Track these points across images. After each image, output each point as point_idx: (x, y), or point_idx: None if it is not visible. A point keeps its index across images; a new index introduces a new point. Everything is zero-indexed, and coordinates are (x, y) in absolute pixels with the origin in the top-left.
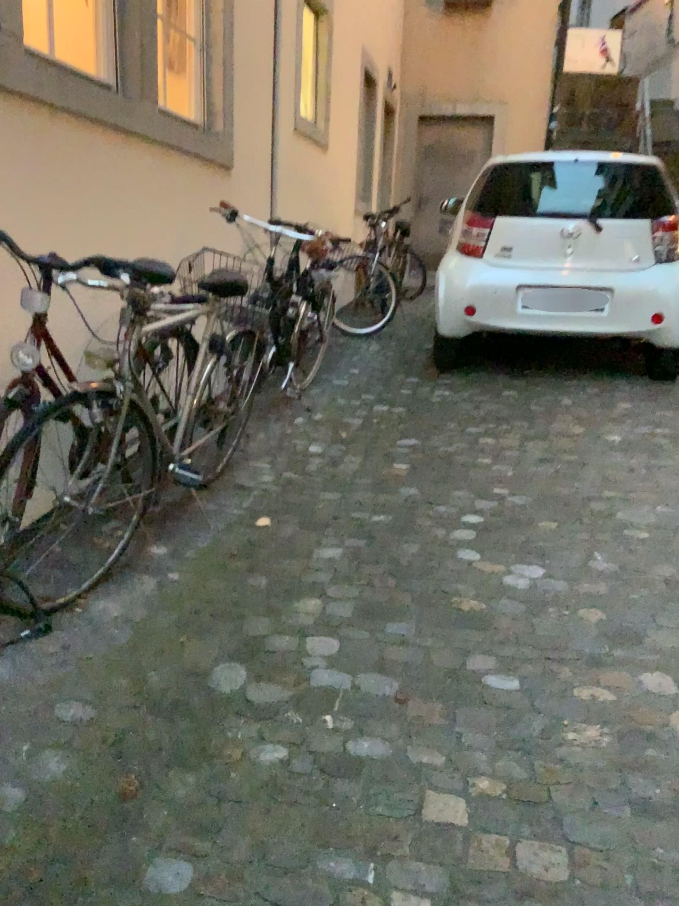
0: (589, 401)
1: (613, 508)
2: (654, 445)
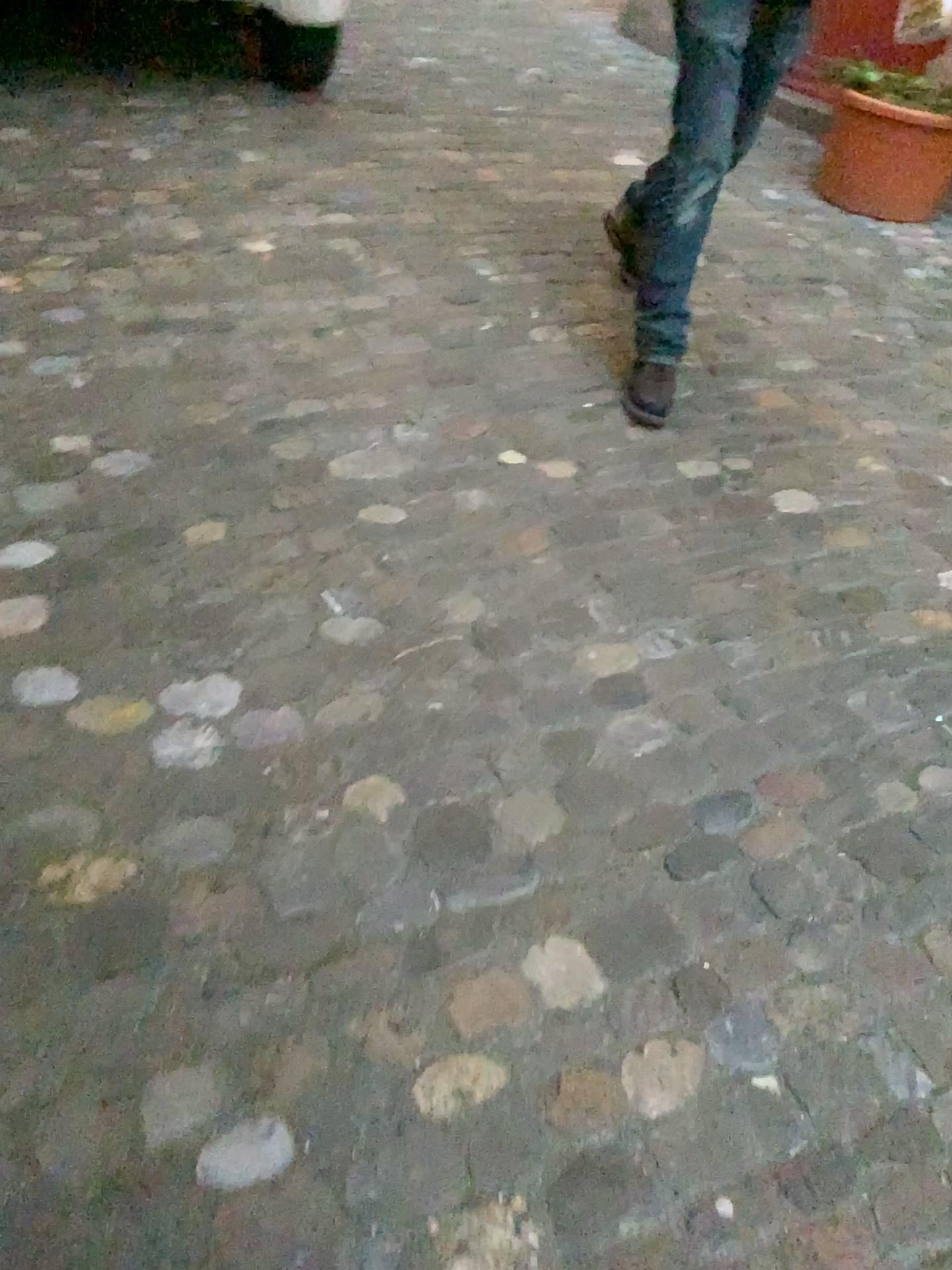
0: (183, 153)
1: (322, 458)
2: (338, 263)
